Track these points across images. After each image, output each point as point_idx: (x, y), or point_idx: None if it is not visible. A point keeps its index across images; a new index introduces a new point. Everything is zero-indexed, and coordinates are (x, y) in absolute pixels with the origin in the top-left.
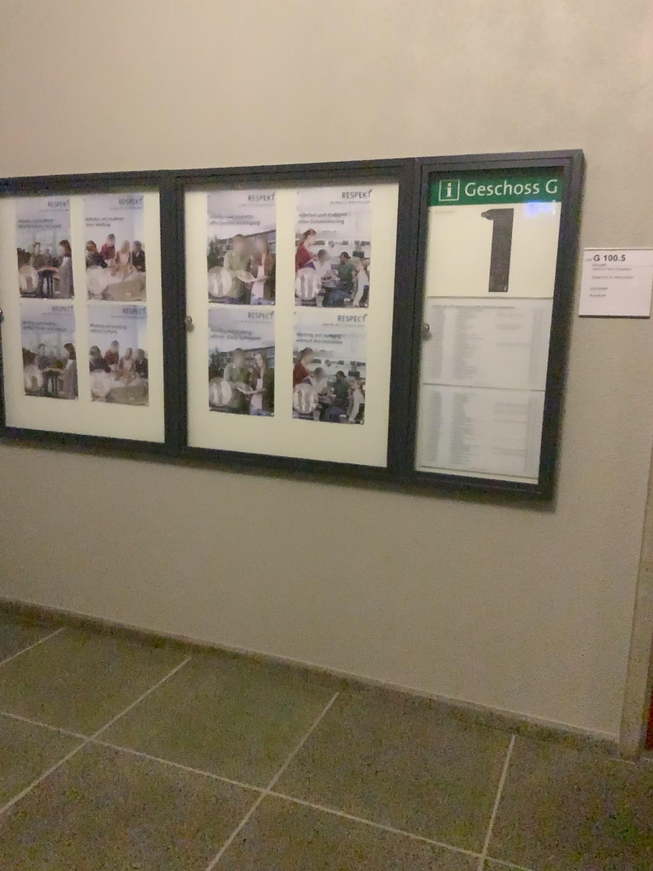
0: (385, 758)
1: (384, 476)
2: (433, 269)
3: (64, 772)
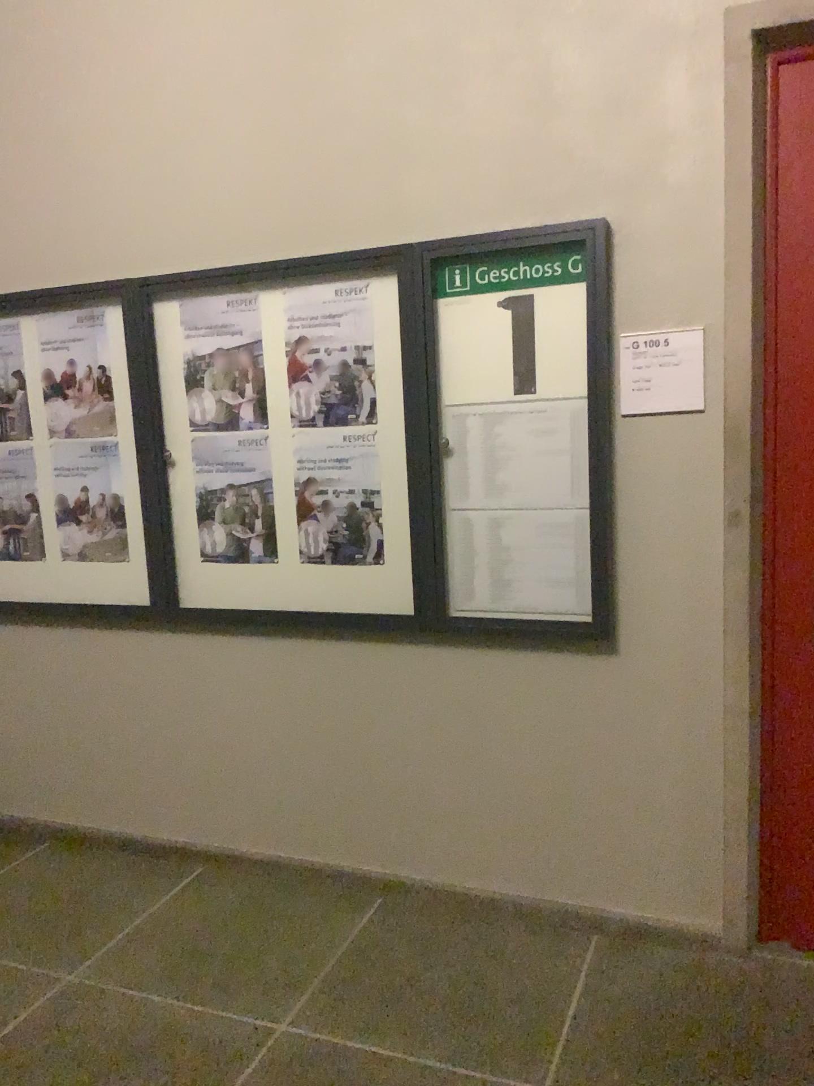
0: (433, 975)
1: (414, 626)
2: (448, 372)
3: (36, 1021)
